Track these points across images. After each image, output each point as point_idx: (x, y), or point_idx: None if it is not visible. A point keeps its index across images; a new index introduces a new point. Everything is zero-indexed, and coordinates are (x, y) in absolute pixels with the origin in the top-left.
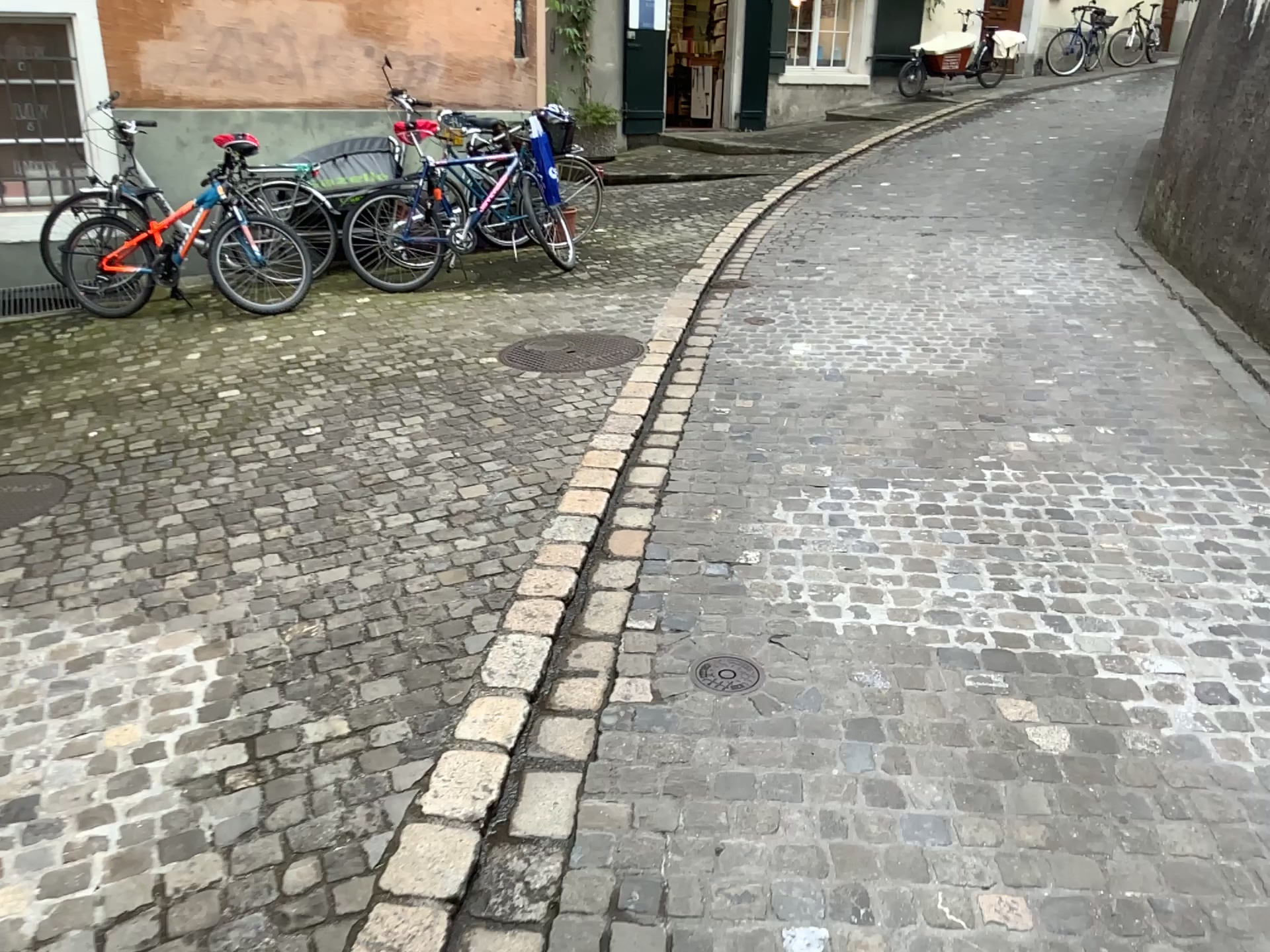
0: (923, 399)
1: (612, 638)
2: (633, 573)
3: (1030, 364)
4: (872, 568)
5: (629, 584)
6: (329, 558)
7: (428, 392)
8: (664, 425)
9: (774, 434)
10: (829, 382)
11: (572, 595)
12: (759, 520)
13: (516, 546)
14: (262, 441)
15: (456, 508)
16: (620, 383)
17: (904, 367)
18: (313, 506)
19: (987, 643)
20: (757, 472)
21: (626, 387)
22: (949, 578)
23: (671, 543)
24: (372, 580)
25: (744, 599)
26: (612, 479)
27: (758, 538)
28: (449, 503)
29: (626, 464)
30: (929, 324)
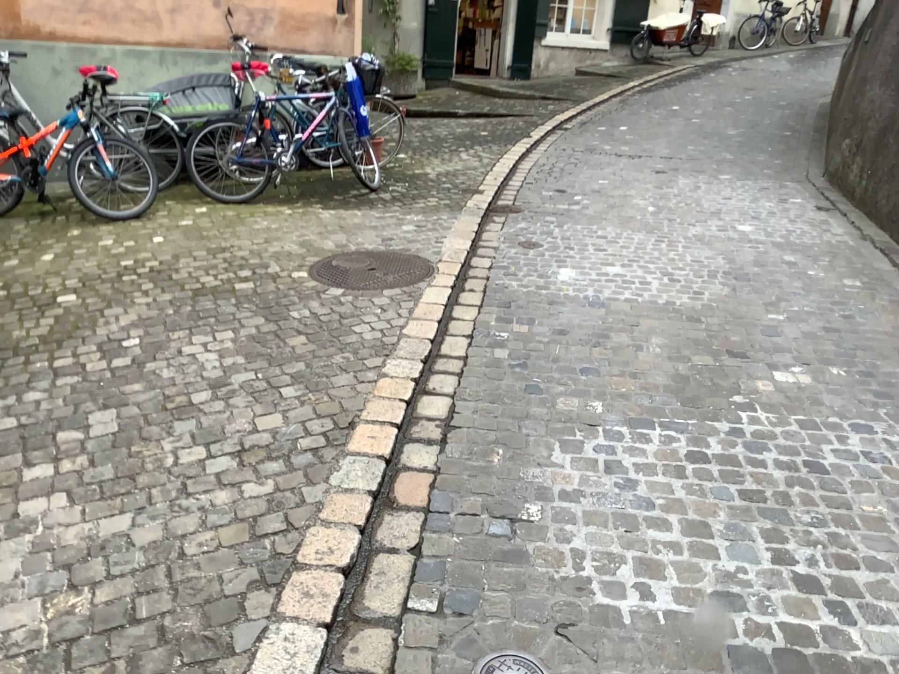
0: (675, 331)
1: (393, 622)
2: (417, 529)
3: (761, 299)
4: (649, 530)
5: (412, 543)
6: (116, 500)
7: (243, 306)
8: (450, 350)
9: (548, 363)
10: (592, 310)
11: (354, 561)
12: (538, 465)
13: (303, 494)
14: (85, 352)
15: (250, 441)
16: (412, 304)
17: (655, 298)
18: (115, 432)
19: (777, 641)
20: (533, 406)
21: (417, 308)
22: (726, 546)
23: (454, 490)
24: (153, 534)
25: (527, 567)
26: (401, 411)
27: (537, 487)
28: (245, 434)
29: (414, 393)
30: (671, 256)
